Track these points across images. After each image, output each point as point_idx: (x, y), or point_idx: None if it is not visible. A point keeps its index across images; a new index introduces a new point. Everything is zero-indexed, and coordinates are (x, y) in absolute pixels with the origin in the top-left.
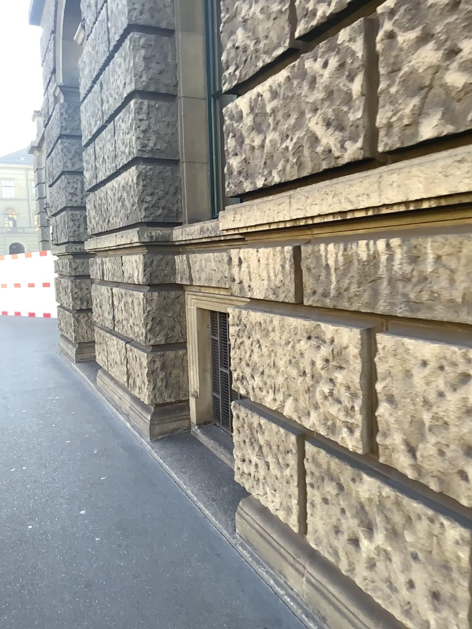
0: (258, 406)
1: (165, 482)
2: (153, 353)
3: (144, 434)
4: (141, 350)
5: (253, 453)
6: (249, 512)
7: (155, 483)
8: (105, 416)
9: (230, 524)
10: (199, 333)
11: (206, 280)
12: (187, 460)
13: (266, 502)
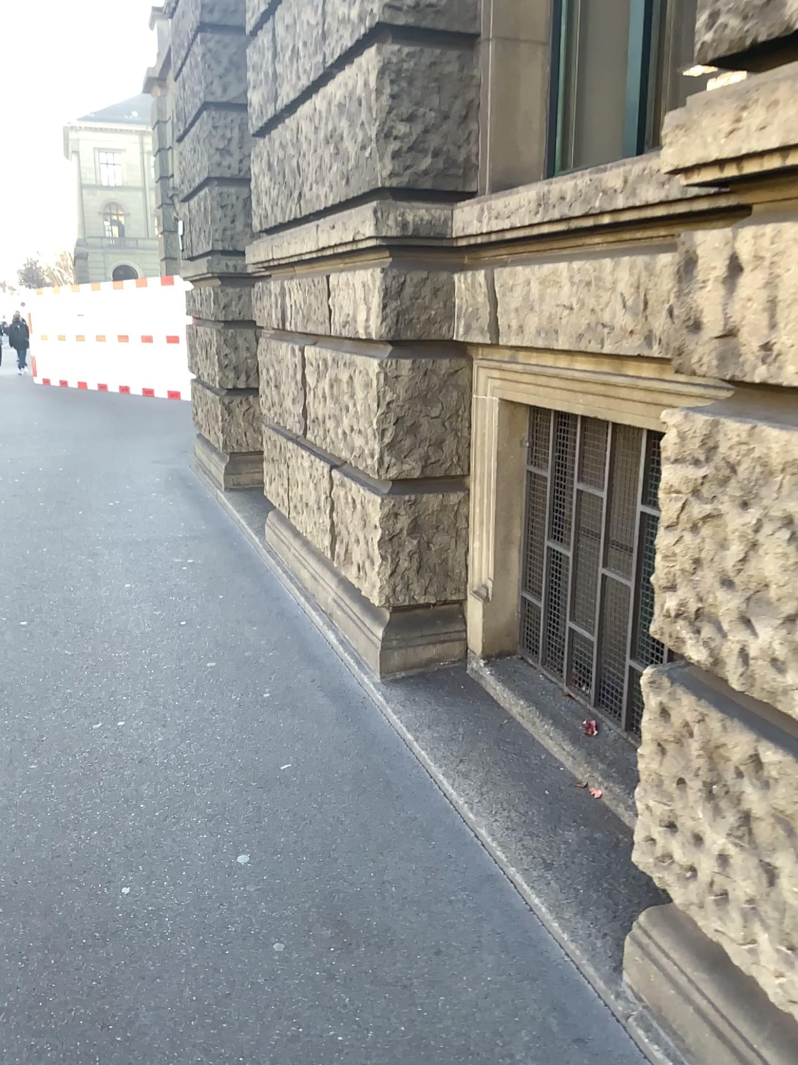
0: (757, 709)
1: (424, 799)
2: (394, 495)
3: (368, 665)
4: (367, 486)
5: (713, 823)
6: (676, 957)
7: (401, 798)
8: (283, 611)
9: (600, 949)
10: (501, 457)
11: (542, 332)
12: (468, 743)
13: (754, 968)
